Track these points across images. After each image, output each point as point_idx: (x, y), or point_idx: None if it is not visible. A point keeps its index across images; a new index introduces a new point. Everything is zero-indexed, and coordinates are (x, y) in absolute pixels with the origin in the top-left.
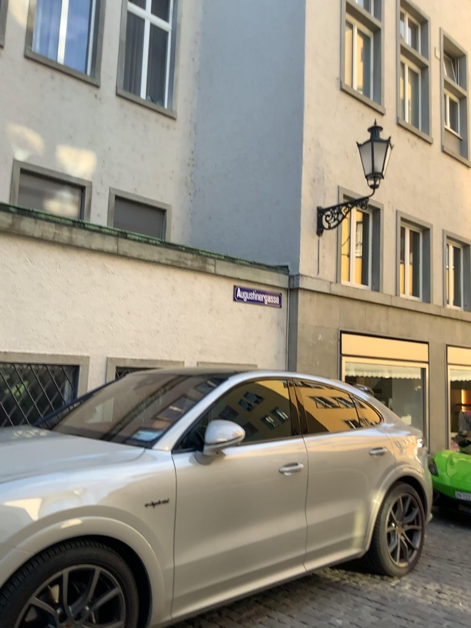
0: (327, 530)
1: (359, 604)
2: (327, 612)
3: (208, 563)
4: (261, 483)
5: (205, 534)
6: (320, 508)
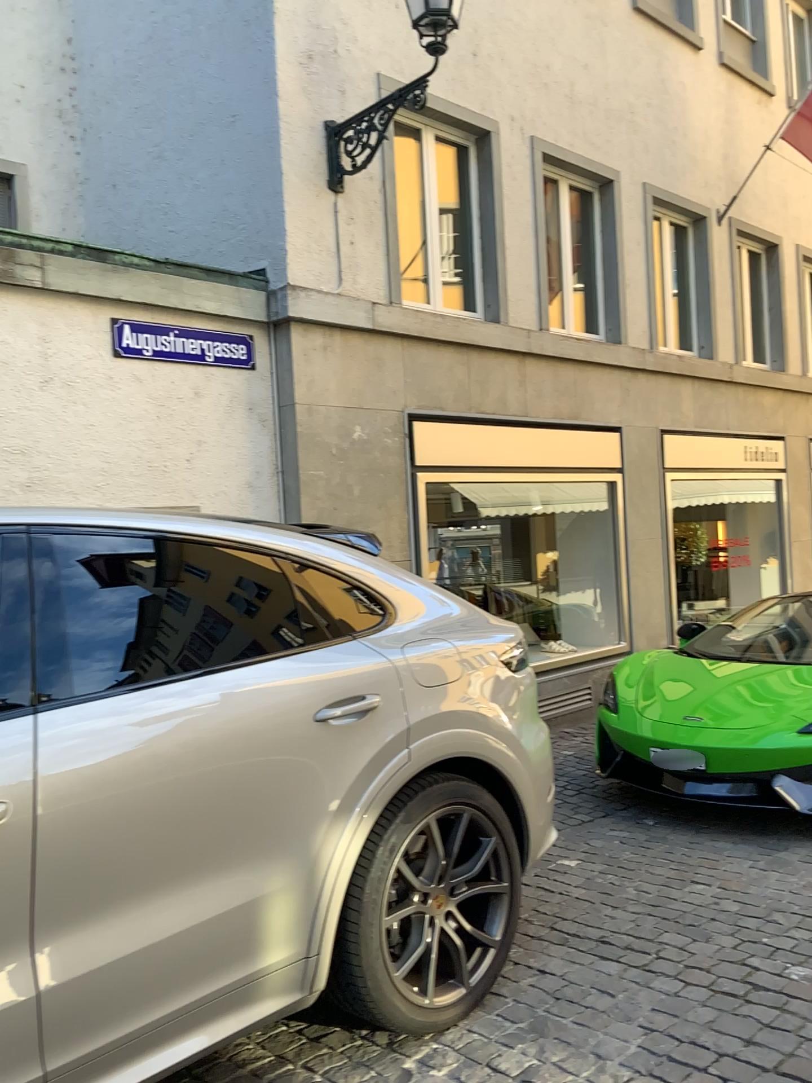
0: (134, 987)
1: None
2: None
3: None
4: None
5: None
6: (95, 927)
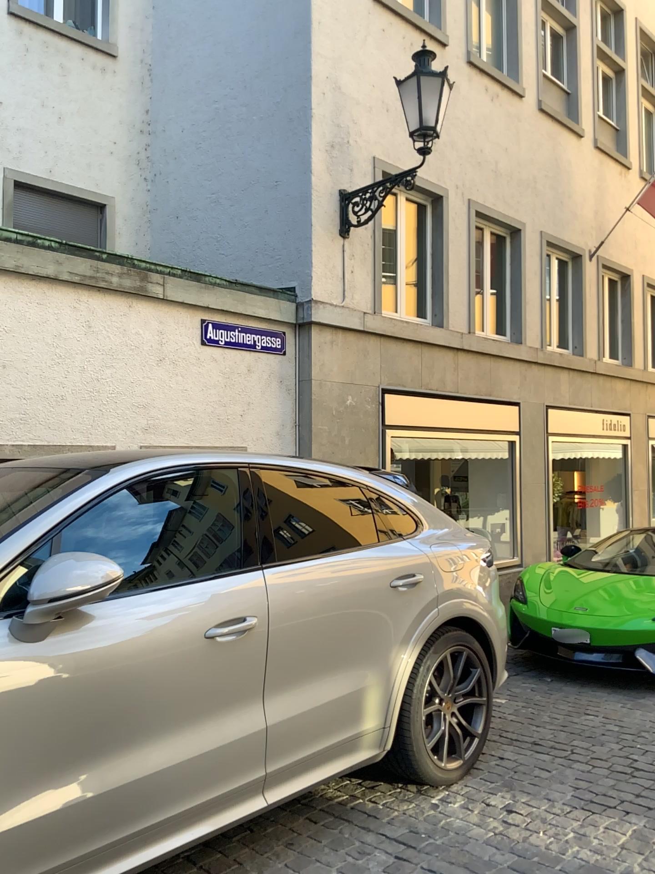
0: (307, 730)
1: (369, 848)
2: (309, 872)
3: (36, 833)
4: (163, 664)
5: (28, 777)
6: (292, 693)
